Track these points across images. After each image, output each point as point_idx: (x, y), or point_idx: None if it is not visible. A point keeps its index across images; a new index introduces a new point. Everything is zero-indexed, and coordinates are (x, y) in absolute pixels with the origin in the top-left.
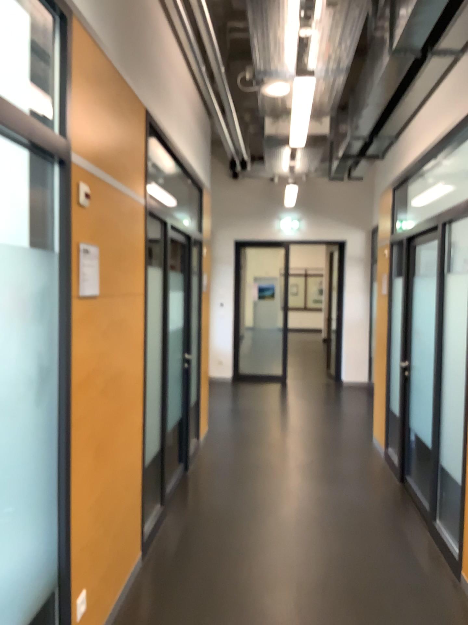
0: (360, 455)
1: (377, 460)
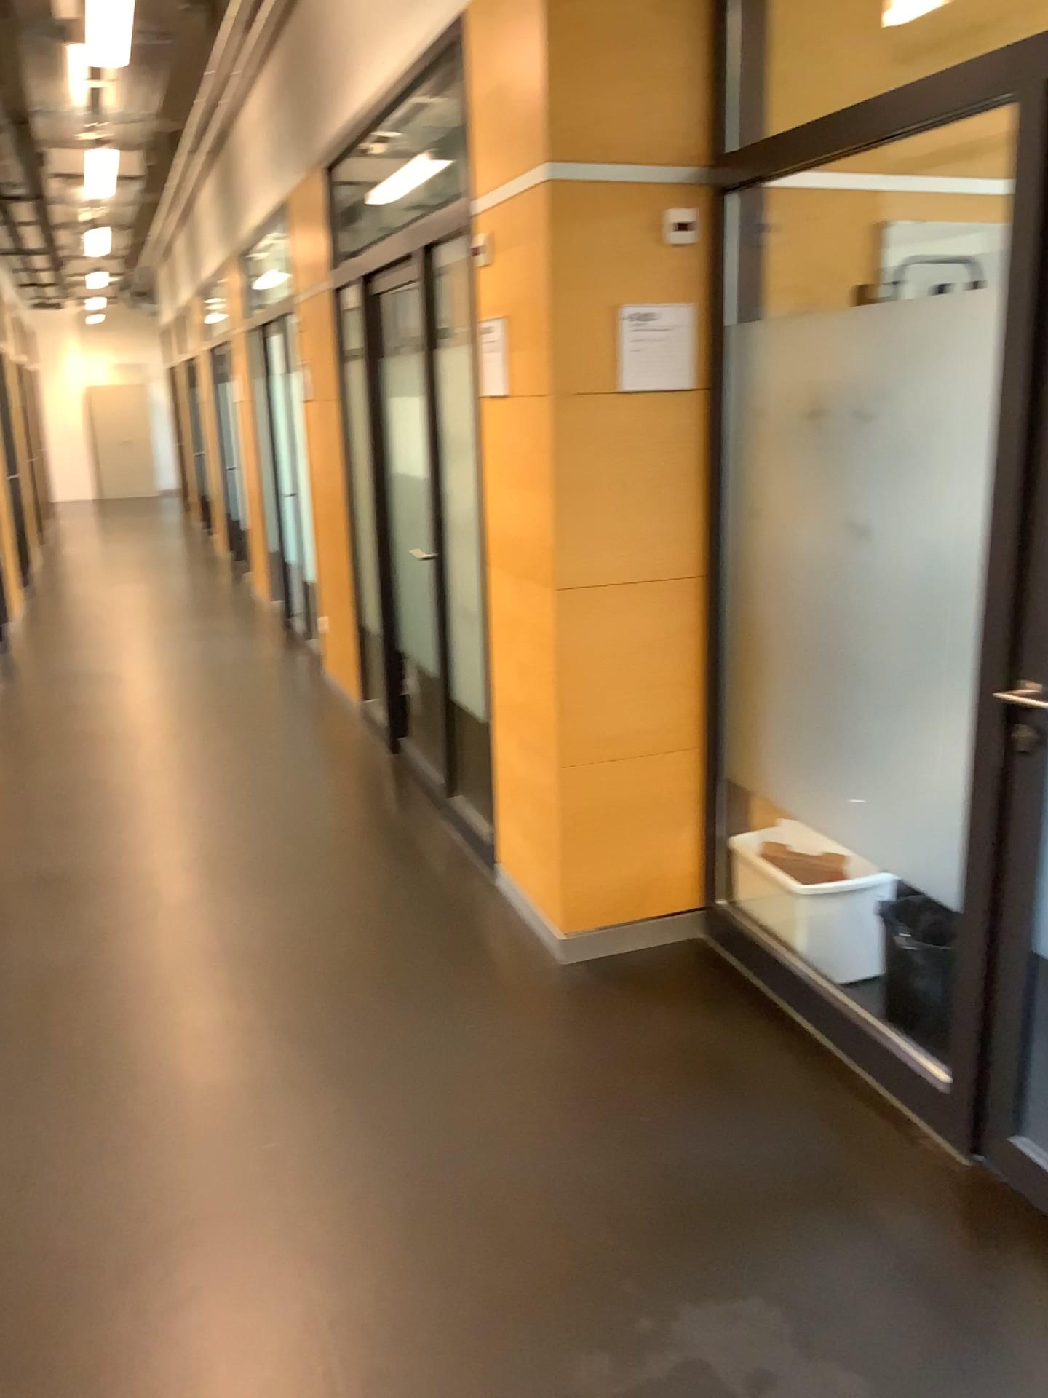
0: None
1: None
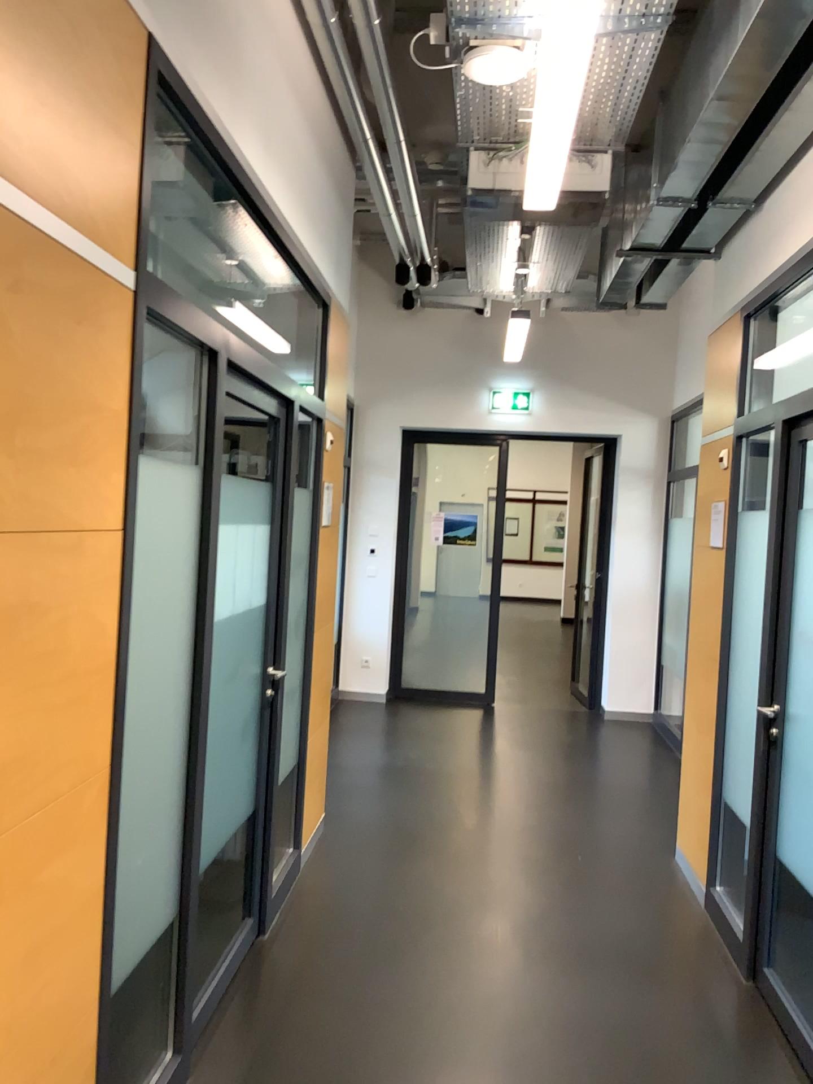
0: (653, 901)
1: (692, 917)
